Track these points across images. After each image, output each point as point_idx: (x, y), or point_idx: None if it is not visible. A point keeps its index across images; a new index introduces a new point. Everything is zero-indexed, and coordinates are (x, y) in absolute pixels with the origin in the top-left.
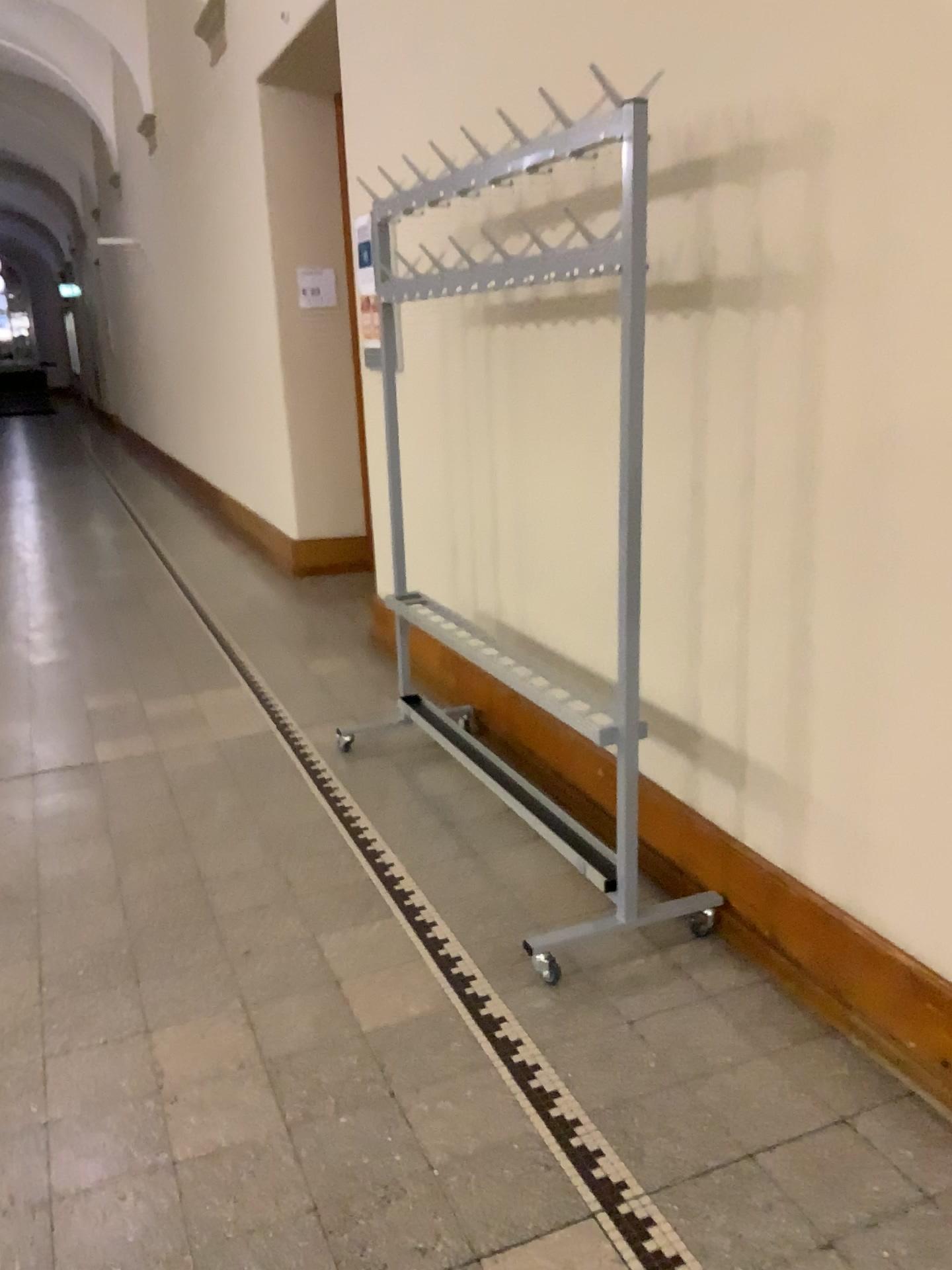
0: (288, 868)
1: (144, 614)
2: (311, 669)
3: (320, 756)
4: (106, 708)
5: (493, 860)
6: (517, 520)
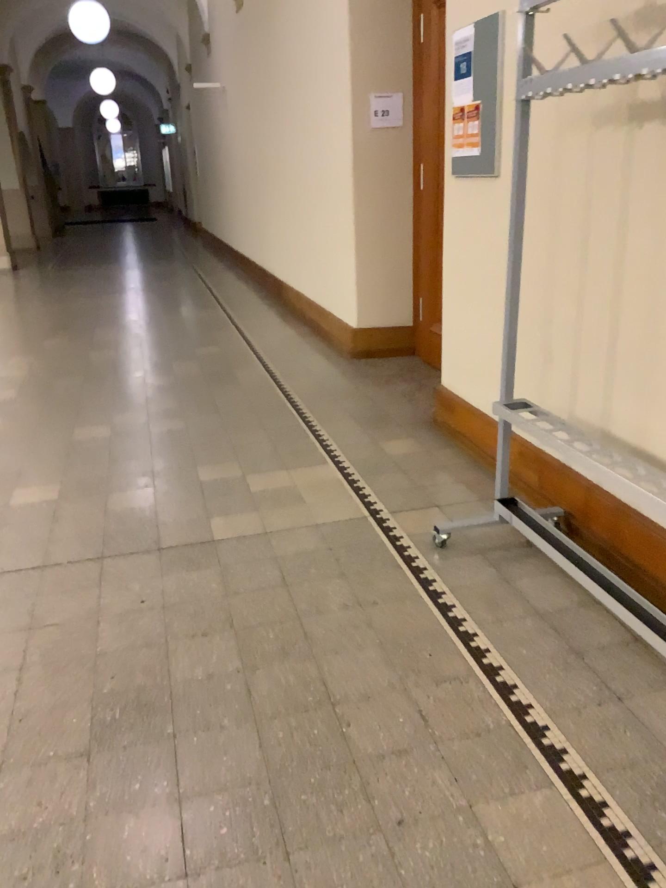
0: (422, 700)
1: (239, 389)
2: (390, 451)
3: (421, 552)
4: (217, 481)
5: (647, 713)
6: (650, 334)
